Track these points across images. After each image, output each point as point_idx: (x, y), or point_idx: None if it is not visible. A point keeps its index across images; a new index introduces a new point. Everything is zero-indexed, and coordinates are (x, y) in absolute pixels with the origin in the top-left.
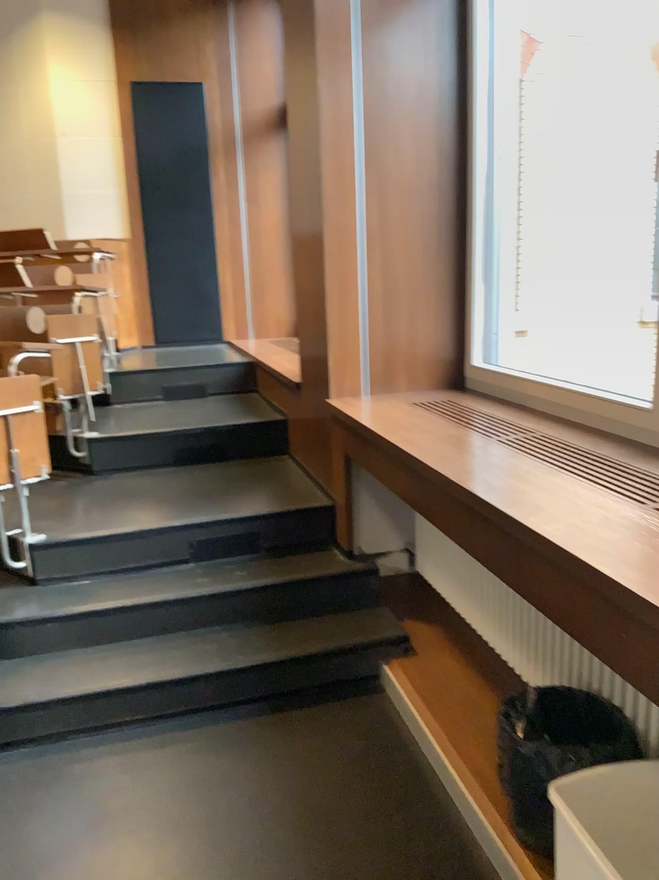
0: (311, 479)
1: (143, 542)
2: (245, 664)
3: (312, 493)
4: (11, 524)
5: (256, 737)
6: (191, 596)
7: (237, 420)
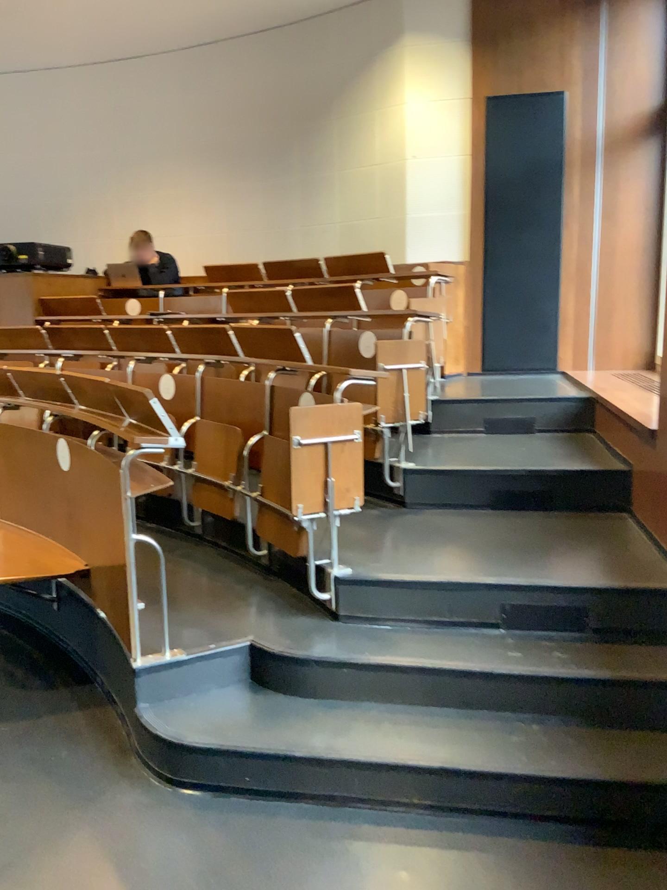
0: (655, 547)
1: (451, 595)
2: (557, 772)
3: (658, 568)
4: (320, 554)
5: (564, 872)
6: (499, 670)
7: (568, 466)
